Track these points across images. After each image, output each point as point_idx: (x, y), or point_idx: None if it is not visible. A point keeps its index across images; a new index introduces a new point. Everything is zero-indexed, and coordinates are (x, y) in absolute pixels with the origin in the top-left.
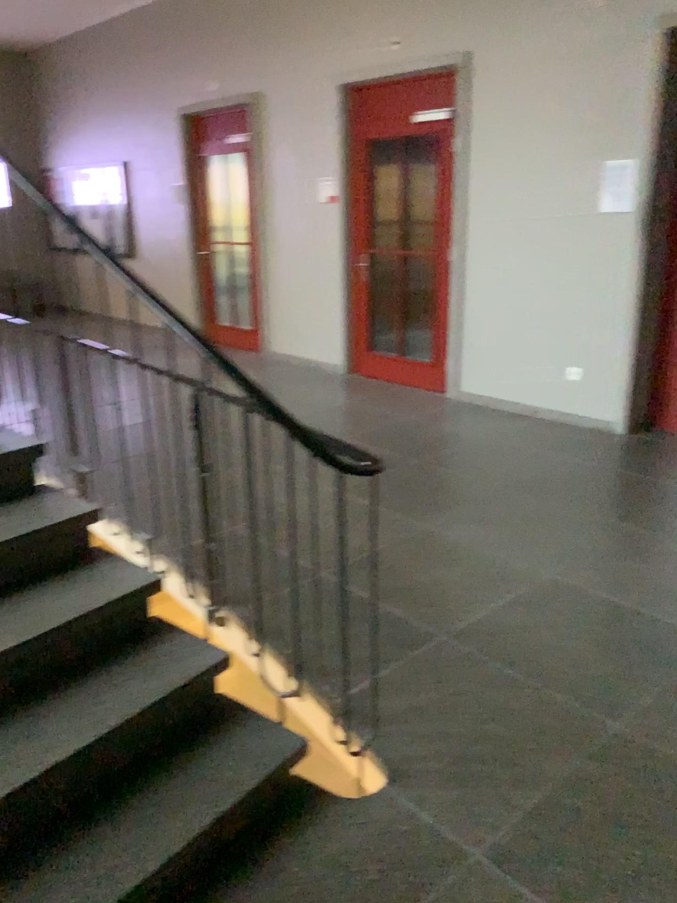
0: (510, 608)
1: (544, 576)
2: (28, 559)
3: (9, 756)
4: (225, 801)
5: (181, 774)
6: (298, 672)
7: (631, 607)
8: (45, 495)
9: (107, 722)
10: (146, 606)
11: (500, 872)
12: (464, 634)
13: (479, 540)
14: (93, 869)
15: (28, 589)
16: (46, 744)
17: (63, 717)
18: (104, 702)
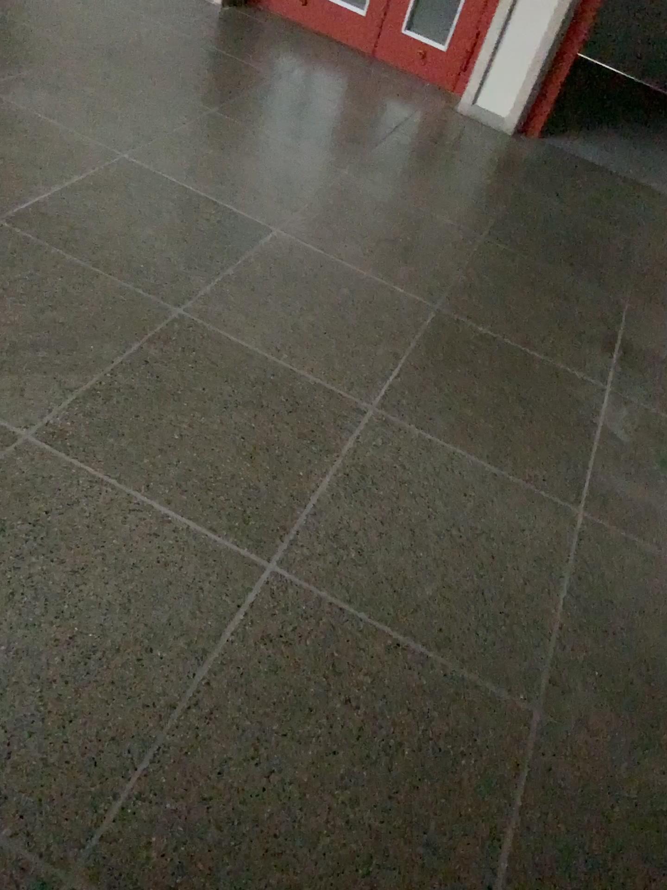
0: (77, 188)
1: (118, 156)
2: None
3: None
4: None
5: None
6: None
7: (205, 193)
8: None
9: None
10: None
11: (50, 445)
12: (20, 214)
13: (43, 105)
14: None
15: None
16: None
17: None
18: None
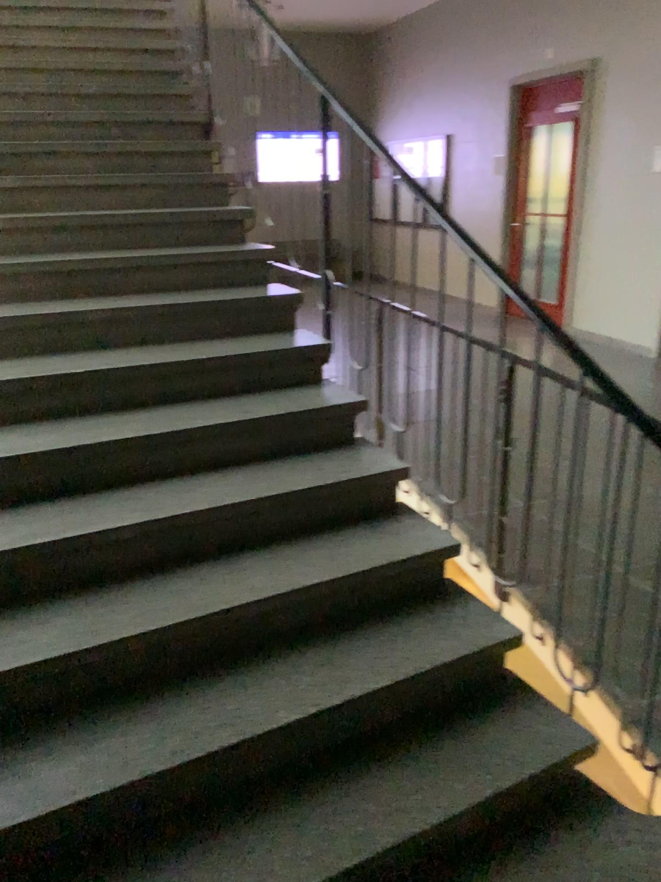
0: None
1: None
2: (343, 504)
3: (315, 680)
4: (507, 778)
5: (464, 739)
6: (585, 665)
7: None
8: (360, 448)
9: (401, 671)
10: (442, 568)
11: None
12: None
13: None
14: (378, 804)
15: (340, 532)
16: (347, 677)
17: (362, 656)
18: (399, 651)
